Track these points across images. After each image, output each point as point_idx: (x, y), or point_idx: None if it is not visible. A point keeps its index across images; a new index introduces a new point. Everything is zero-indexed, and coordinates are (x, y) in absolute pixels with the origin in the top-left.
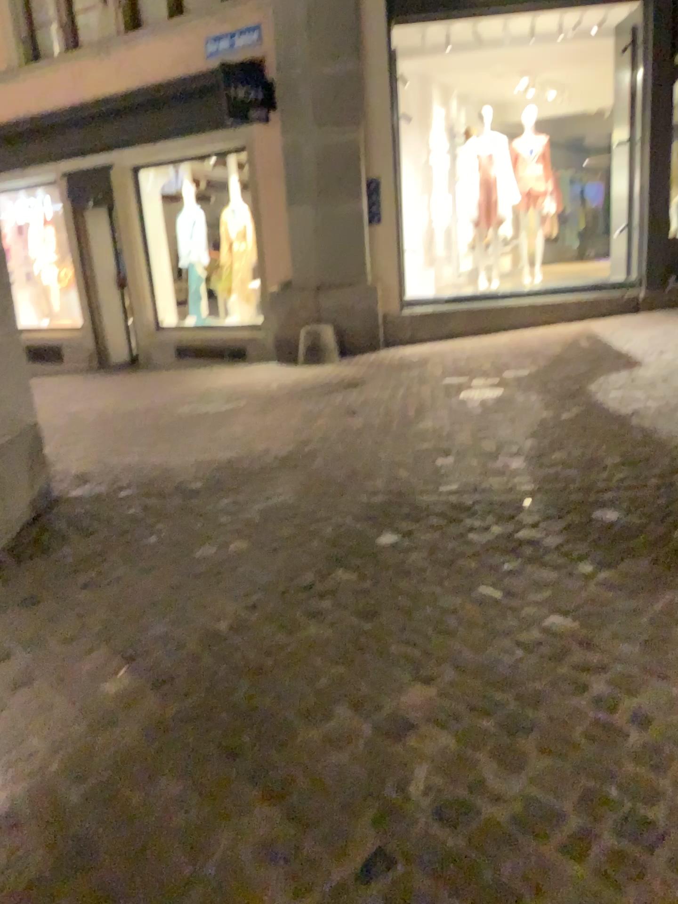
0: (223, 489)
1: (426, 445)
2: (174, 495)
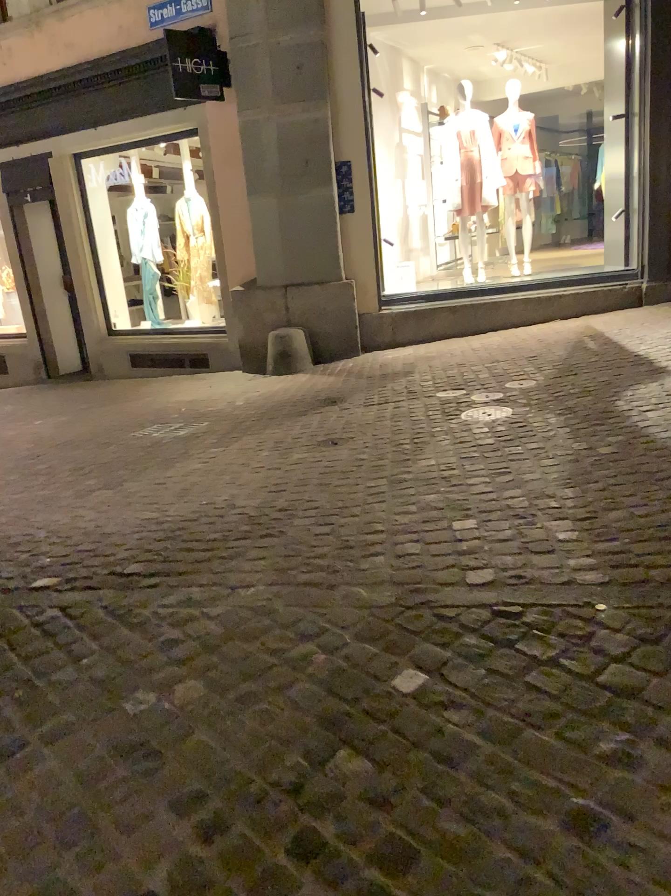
0: (167, 576)
1: (431, 501)
2: (101, 586)
